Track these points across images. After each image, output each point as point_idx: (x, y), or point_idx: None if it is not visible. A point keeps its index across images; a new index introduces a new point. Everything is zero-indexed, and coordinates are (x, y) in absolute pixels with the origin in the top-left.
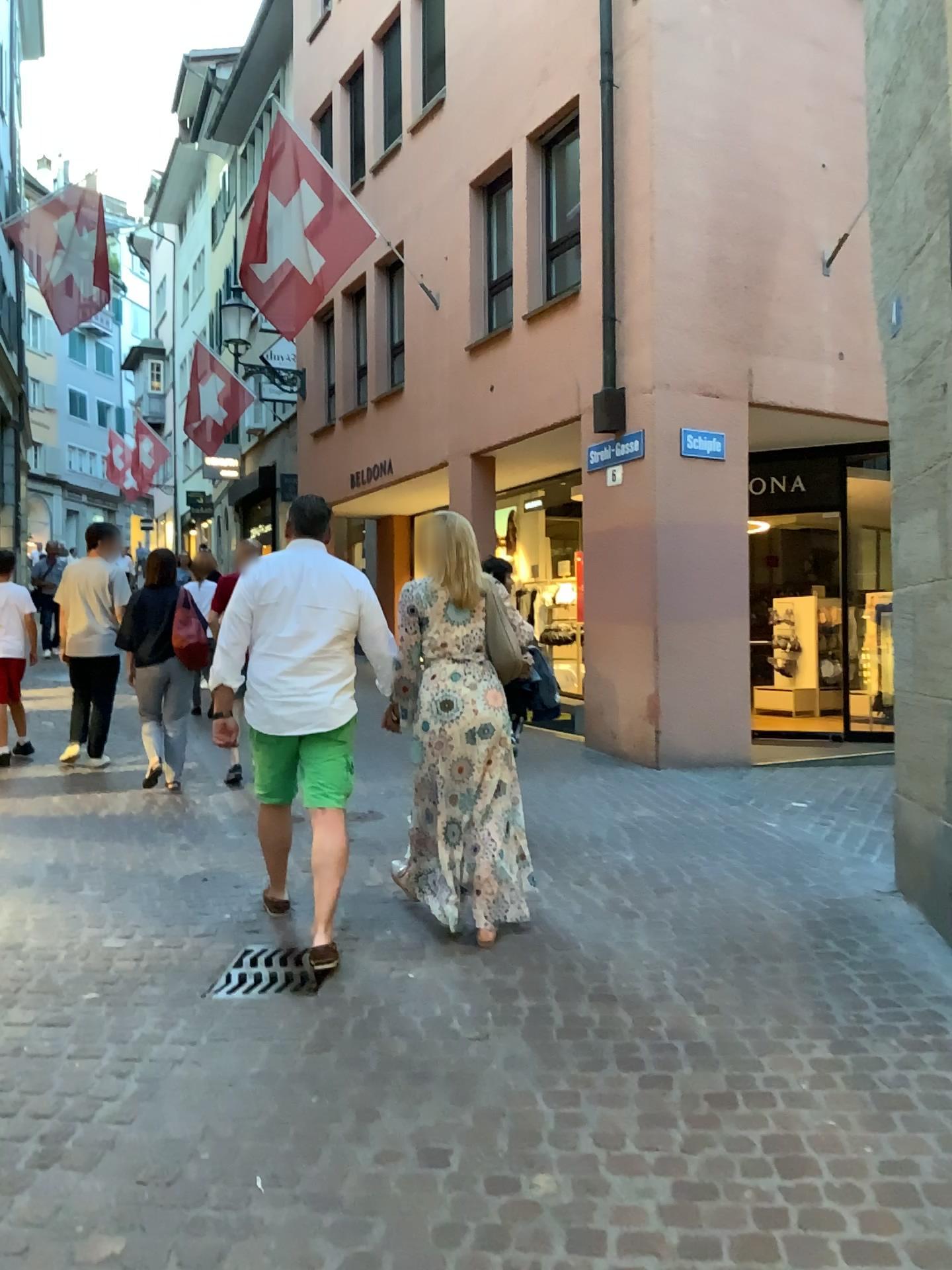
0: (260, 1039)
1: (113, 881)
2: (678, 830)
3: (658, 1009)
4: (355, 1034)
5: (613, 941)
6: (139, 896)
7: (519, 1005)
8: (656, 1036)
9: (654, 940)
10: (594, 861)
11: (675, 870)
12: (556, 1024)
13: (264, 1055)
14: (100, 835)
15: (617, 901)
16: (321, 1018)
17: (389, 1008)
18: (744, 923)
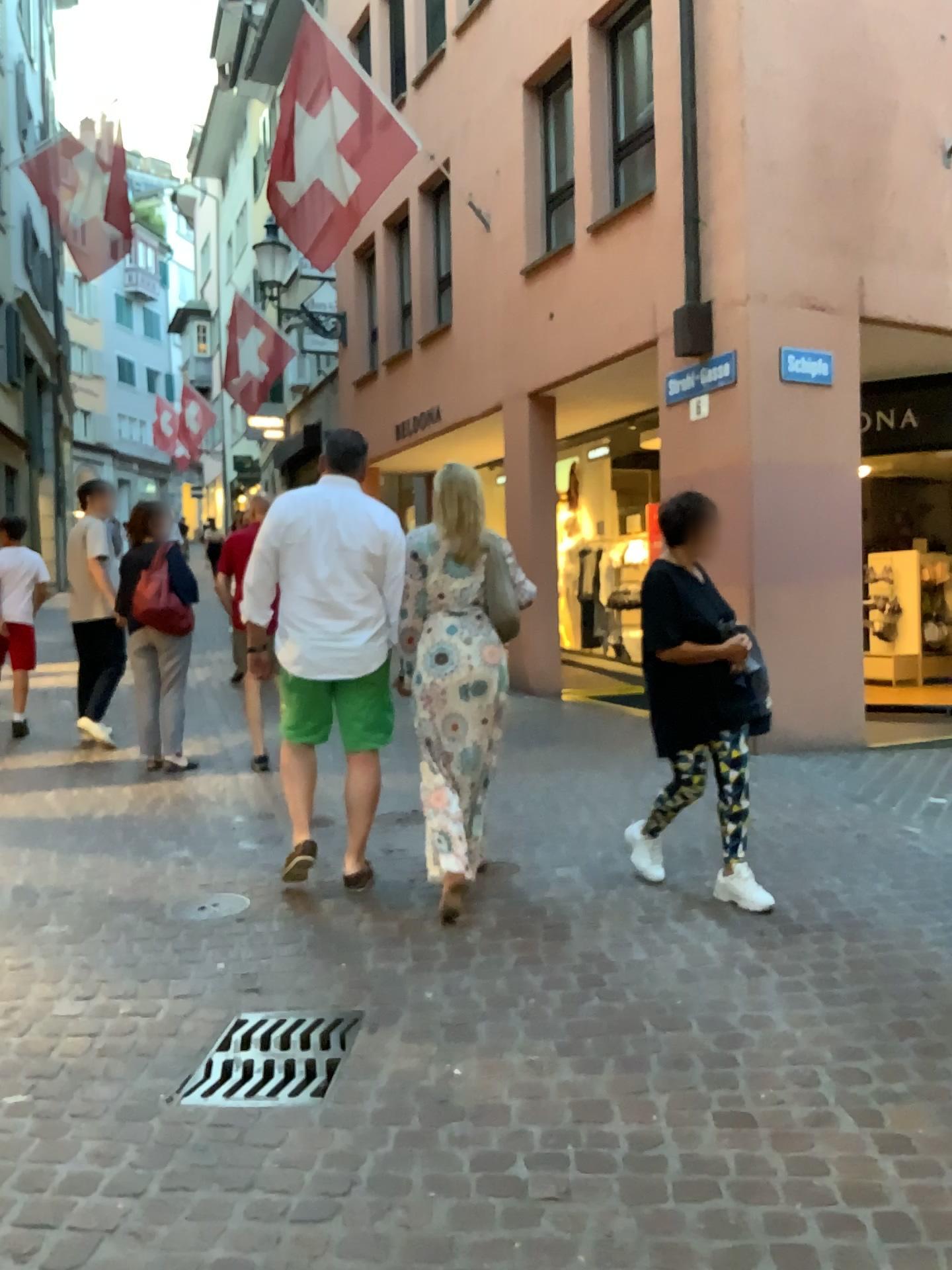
0: (231, 1194)
1: (86, 912)
2: (797, 840)
3: (821, 1146)
4: (371, 1187)
5: (735, 1015)
6: (114, 935)
7: (613, 1132)
8: (828, 1203)
9: (794, 1014)
10: (694, 884)
11: (804, 900)
12: (671, 1174)
13: (234, 1227)
14: (85, 846)
15: (733, 948)
16: (325, 1153)
17: (424, 1136)
18: (916, 988)
